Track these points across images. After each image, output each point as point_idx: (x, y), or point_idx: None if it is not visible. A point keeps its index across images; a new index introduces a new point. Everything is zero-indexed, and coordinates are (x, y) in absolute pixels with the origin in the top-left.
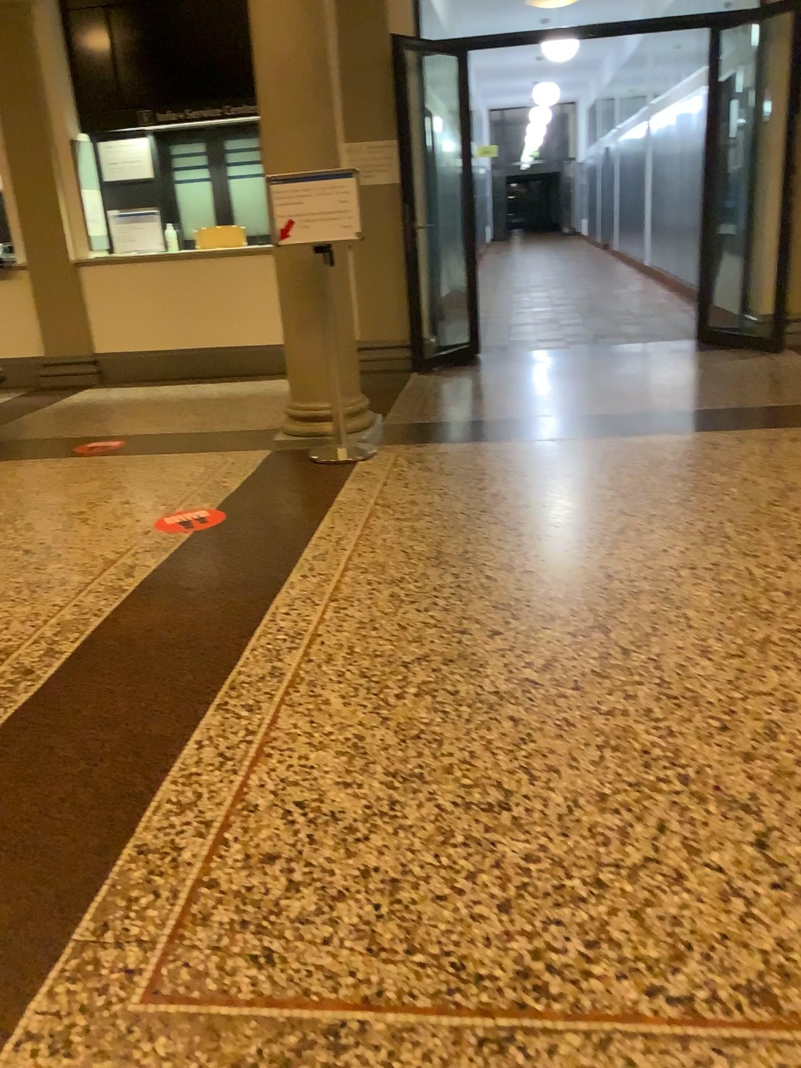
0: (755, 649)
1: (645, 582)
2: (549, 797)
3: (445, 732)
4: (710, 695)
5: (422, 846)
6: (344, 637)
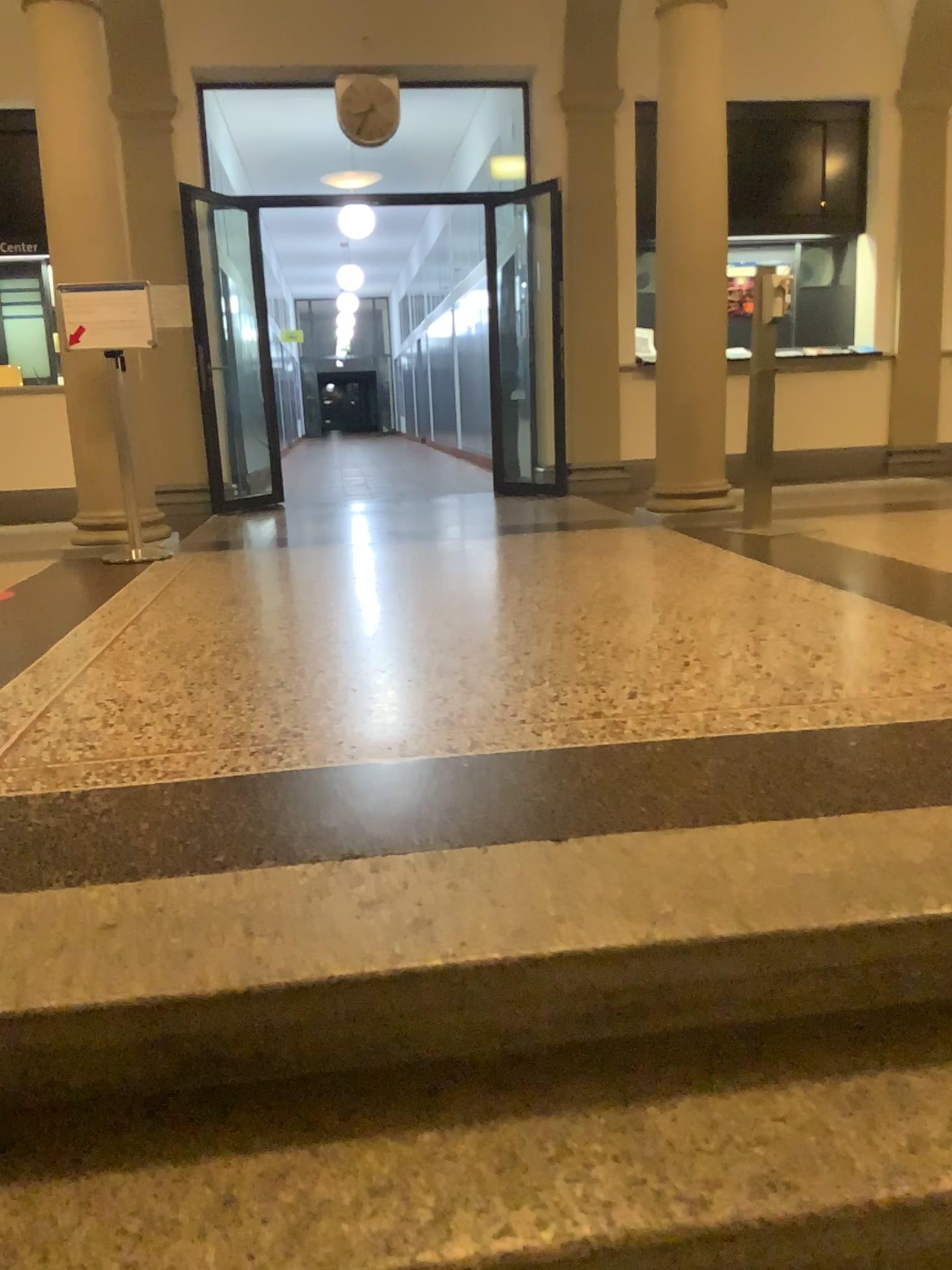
0: (486, 617)
1: (410, 599)
2: (312, 676)
3: (232, 662)
4: (445, 635)
5: (211, 699)
6: (143, 635)
